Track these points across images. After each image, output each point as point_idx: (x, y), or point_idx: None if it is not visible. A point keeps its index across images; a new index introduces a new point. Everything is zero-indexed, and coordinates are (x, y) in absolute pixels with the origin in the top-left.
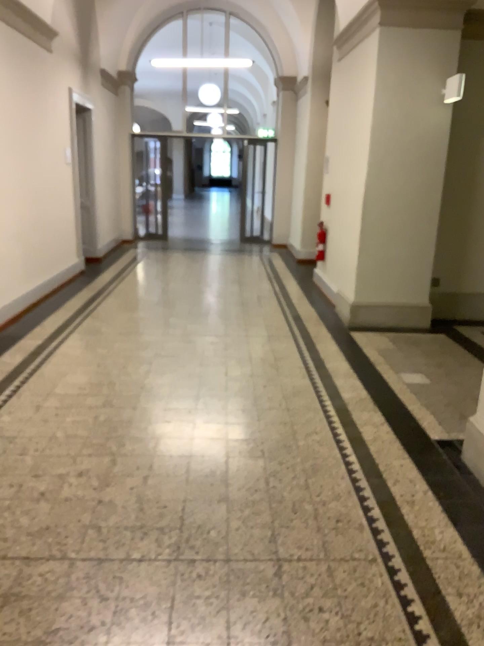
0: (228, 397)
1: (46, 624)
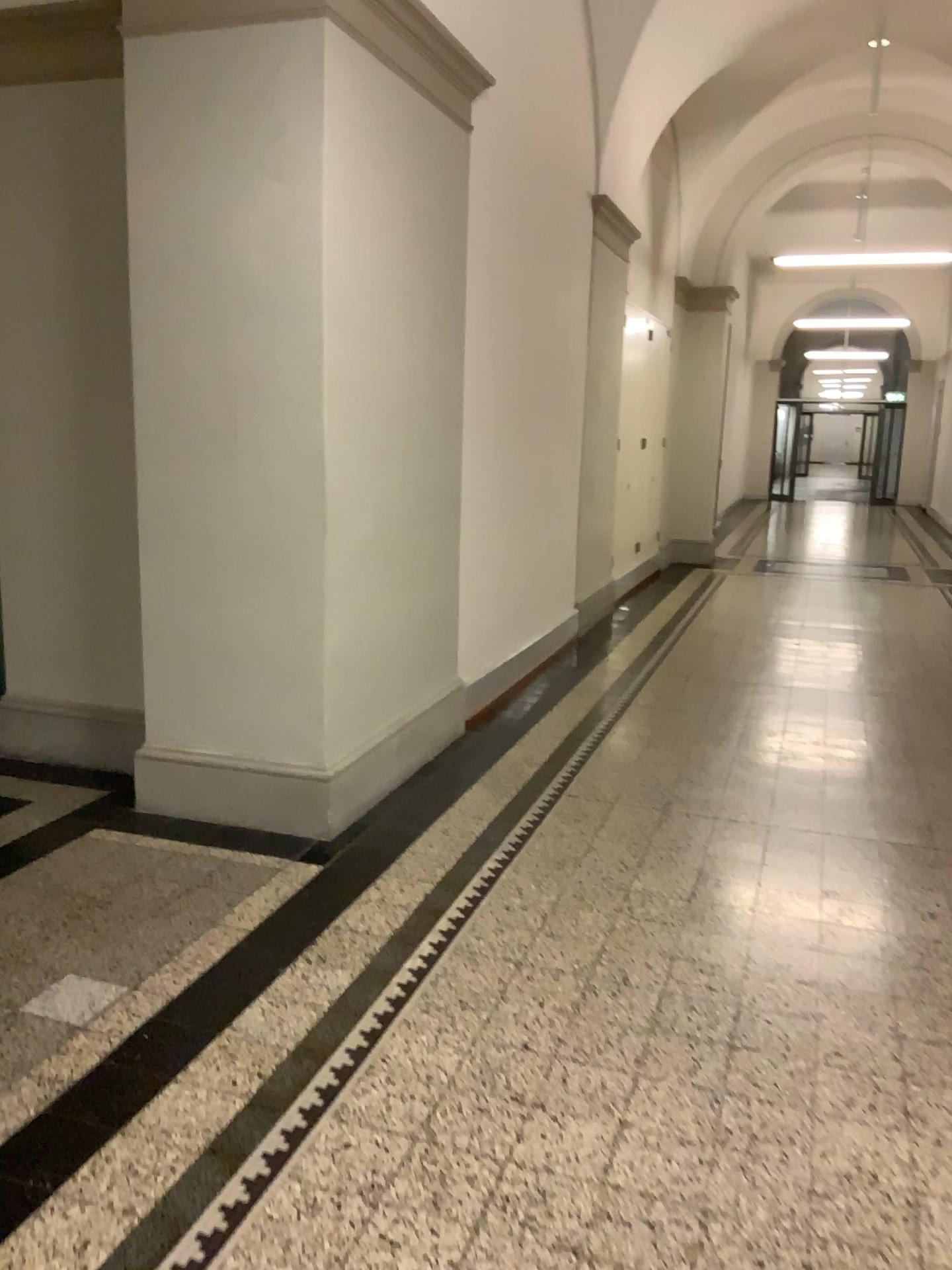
0: (647, 1034)
1: (881, 813)
